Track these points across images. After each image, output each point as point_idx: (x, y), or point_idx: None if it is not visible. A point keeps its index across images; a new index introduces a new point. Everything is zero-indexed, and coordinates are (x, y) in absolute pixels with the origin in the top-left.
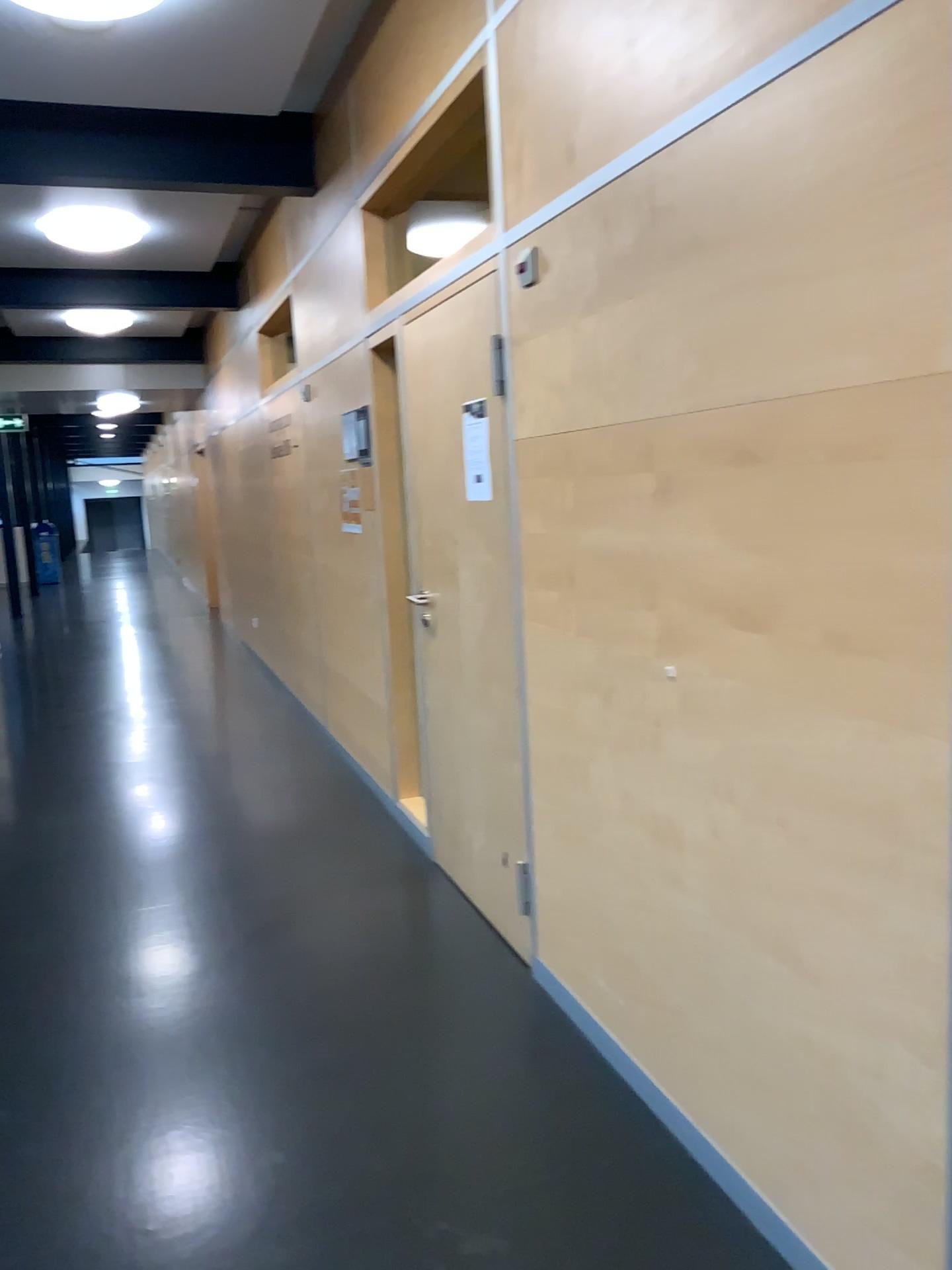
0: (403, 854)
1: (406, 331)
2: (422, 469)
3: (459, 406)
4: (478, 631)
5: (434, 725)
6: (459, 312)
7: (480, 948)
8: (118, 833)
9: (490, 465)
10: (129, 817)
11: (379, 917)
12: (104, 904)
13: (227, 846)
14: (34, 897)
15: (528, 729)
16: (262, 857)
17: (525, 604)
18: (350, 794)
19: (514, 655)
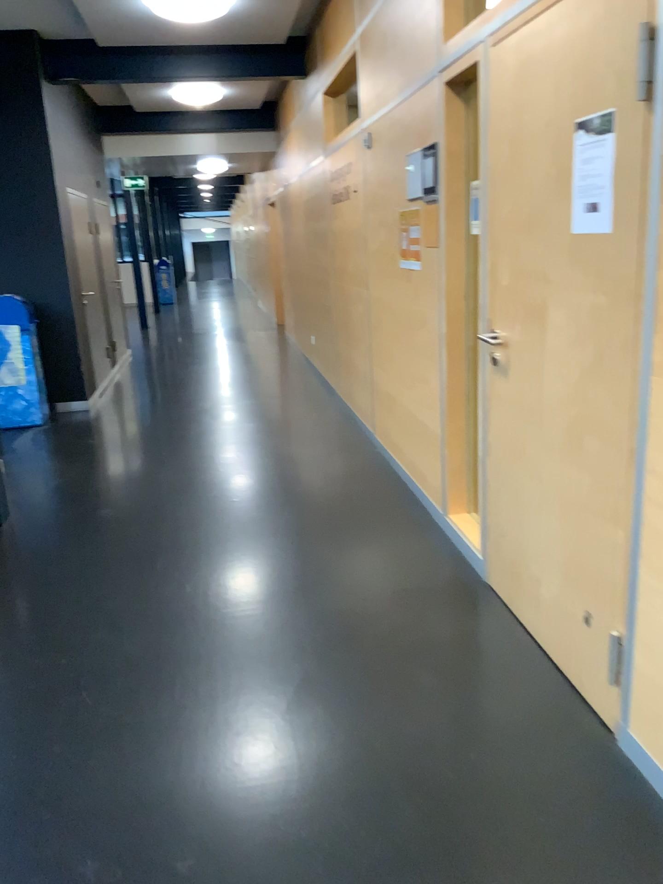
0: (456, 571)
1: (497, 51)
2: (505, 203)
3: (567, 127)
4: (573, 380)
5: (500, 462)
6: (579, 10)
7: (555, 701)
8: (207, 528)
9: (617, 192)
10: (216, 513)
11: (443, 646)
12: (193, 606)
13: (298, 549)
14: (135, 591)
15: (644, 501)
16: (328, 564)
17: (659, 359)
18: (401, 501)
19: (629, 415)
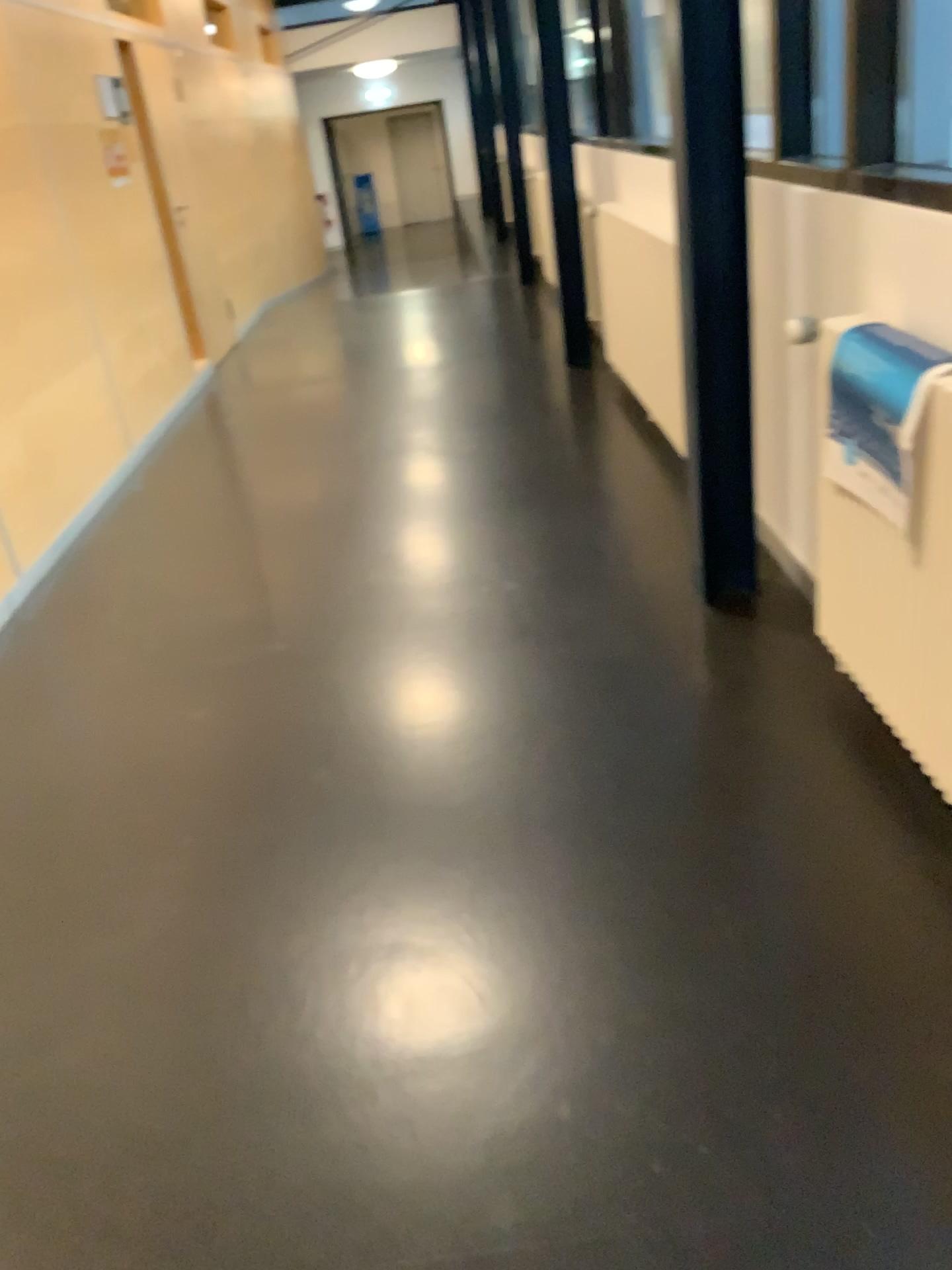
0: None
1: None
2: None
3: None
4: None
5: None
6: None
7: None
8: None
9: None
10: None
11: None
12: None
13: None
14: None
15: None
16: None
17: None
18: None
19: None
